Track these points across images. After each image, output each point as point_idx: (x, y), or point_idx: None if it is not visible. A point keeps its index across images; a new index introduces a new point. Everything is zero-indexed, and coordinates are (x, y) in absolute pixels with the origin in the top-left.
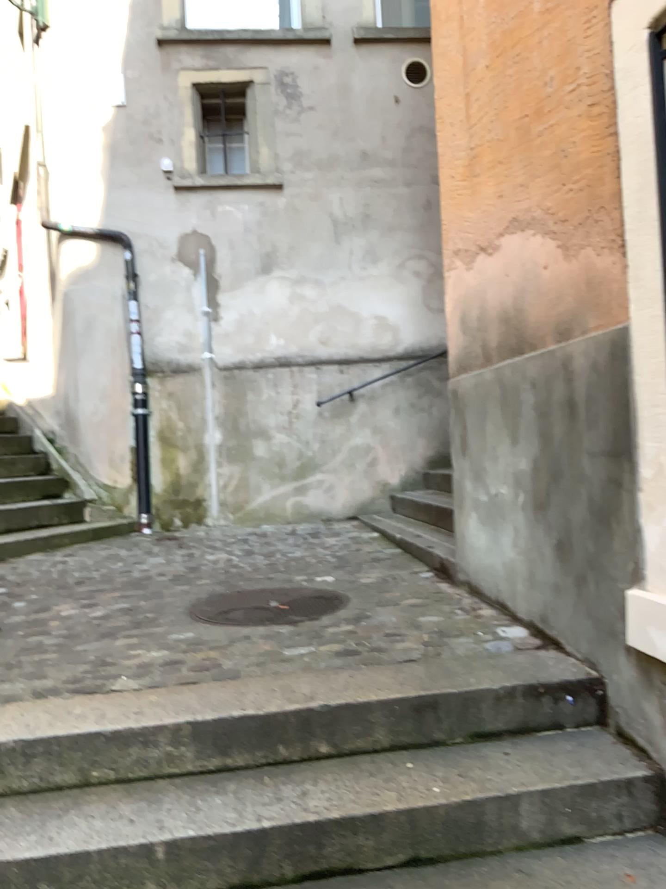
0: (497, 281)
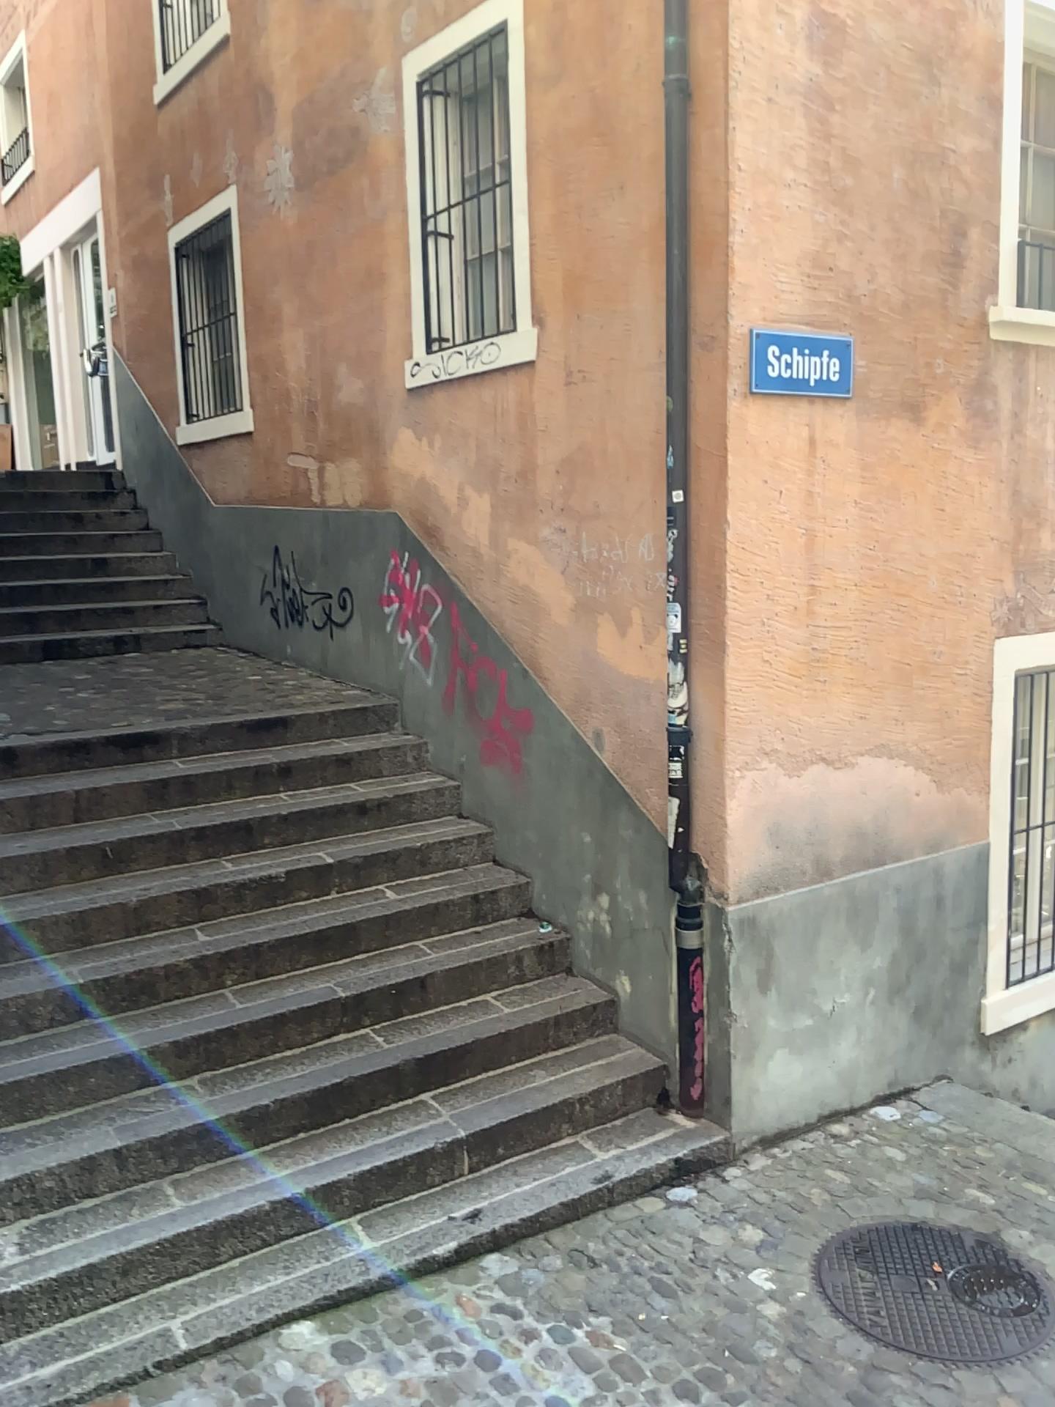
0: (844, 795)
